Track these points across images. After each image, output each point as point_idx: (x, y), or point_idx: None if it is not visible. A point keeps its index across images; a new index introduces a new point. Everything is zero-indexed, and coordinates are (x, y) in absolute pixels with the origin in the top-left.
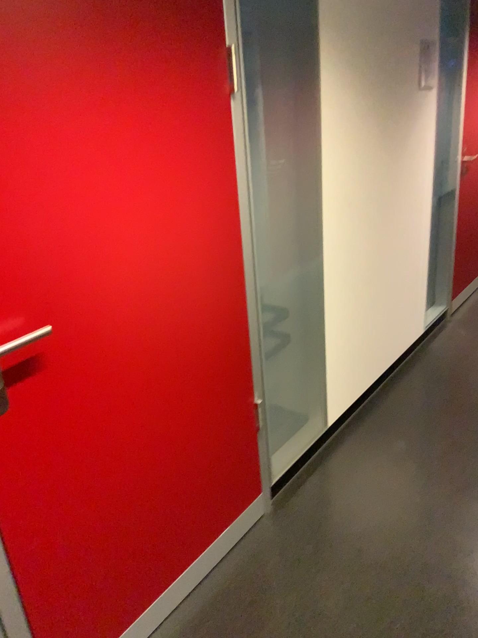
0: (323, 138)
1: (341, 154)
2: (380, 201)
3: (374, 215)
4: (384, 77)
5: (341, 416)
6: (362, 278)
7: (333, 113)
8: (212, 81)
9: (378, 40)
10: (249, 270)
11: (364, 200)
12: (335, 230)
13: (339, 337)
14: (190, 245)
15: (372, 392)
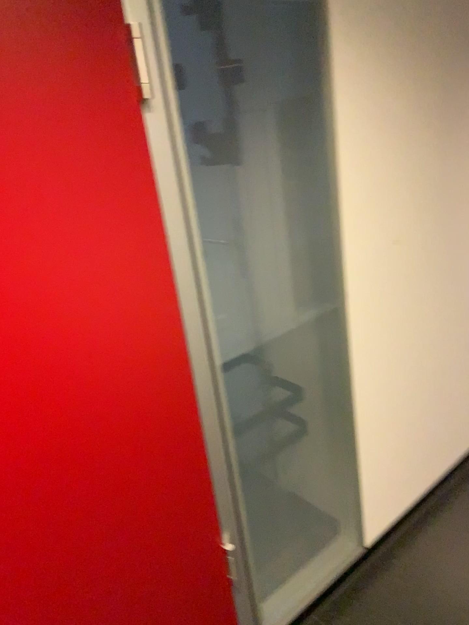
0: (343, 154)
1: (380, 173)
2: (454, 231)
3: (443, 253)
4: (457, 55)
5: (390, 527)
6: (423, 341)
7: (363, 114)
8: (104, 81)
9: (444, 2)
10: (203, 362)
11: (425, 234)
12: (371, 282)
13: (383, 425)
14: (70, 344)
15: (444, 488)
